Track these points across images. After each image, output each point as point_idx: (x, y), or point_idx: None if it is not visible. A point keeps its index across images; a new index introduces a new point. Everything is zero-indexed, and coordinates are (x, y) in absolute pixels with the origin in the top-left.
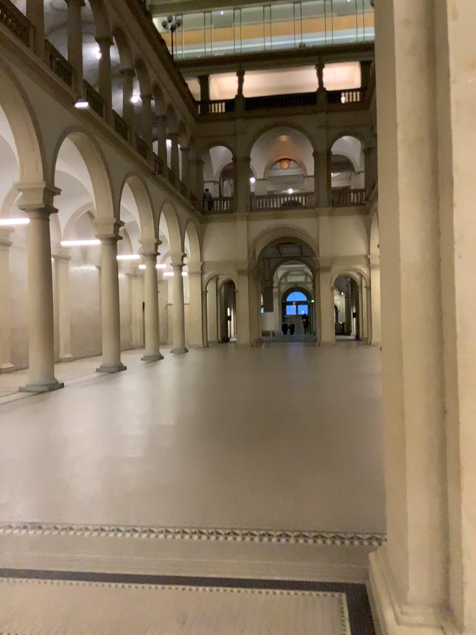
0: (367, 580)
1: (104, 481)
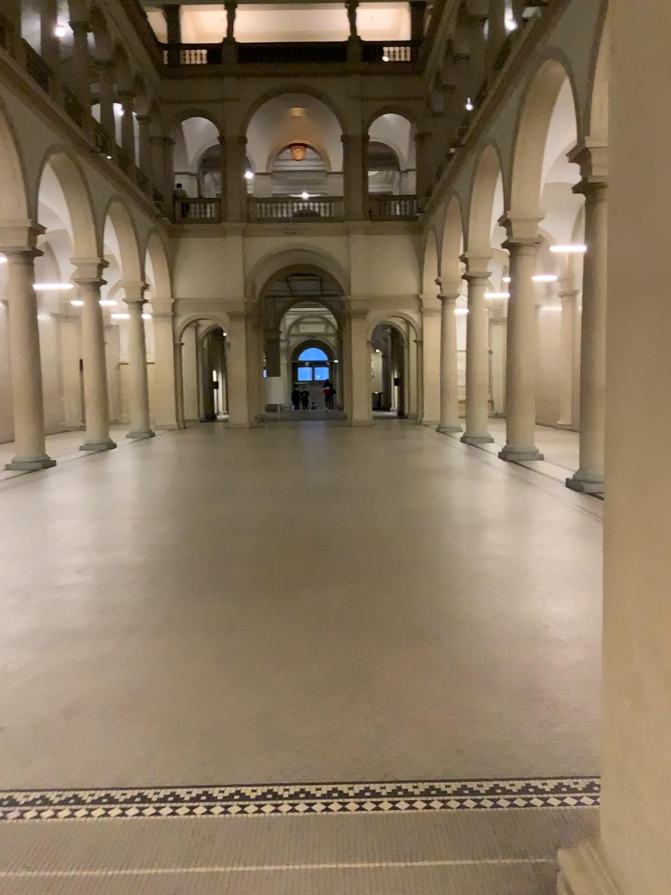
0: None
1: (4, 696)
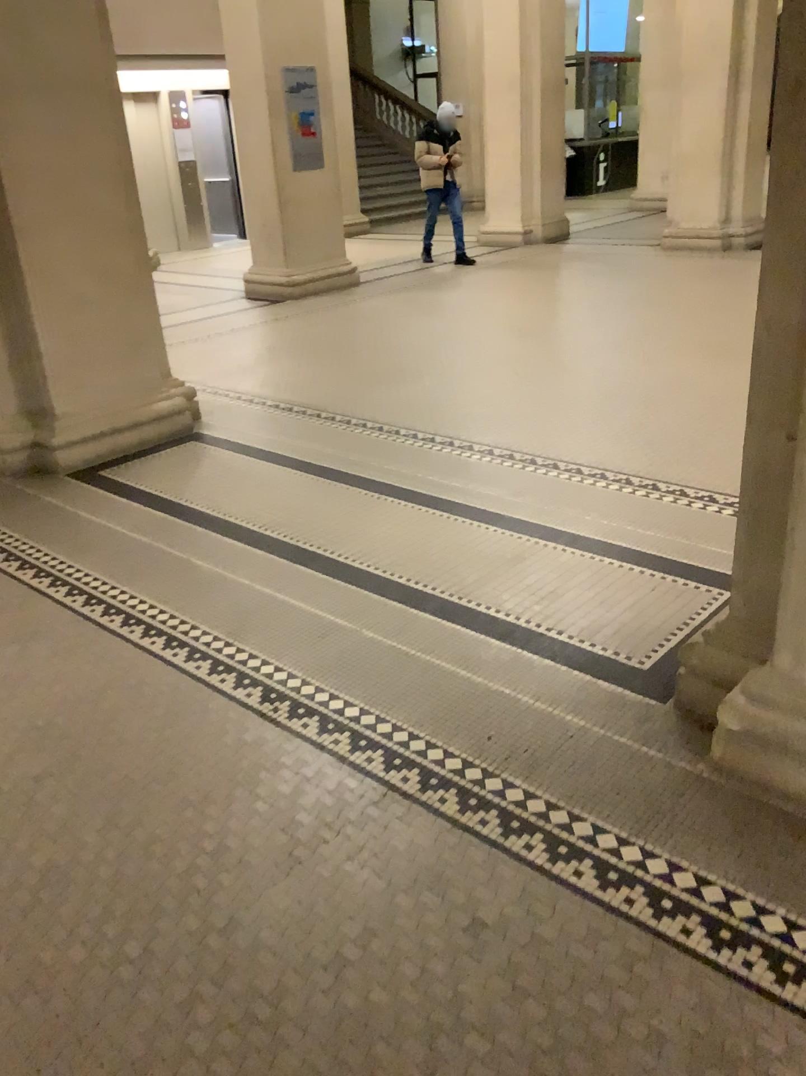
0: (57, 476)
1: None
